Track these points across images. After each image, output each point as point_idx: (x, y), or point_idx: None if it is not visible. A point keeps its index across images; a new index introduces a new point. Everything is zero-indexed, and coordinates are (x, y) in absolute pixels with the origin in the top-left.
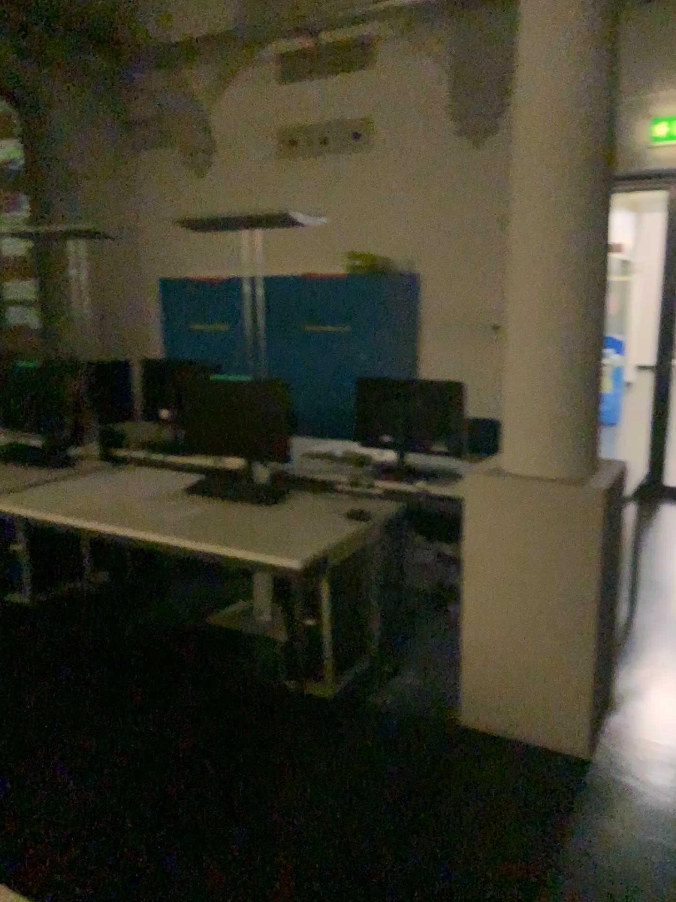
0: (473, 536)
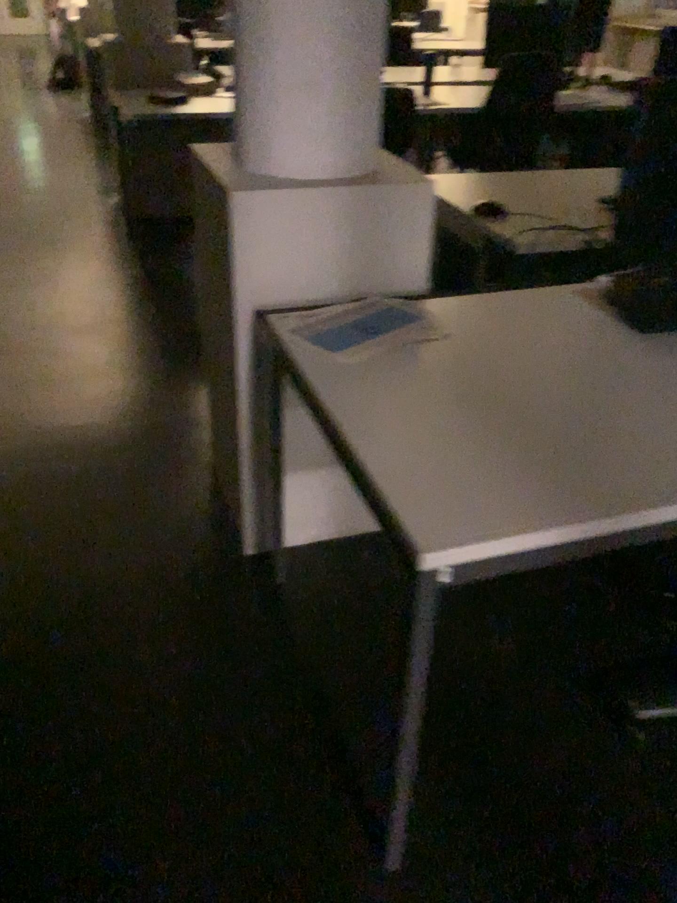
0: None
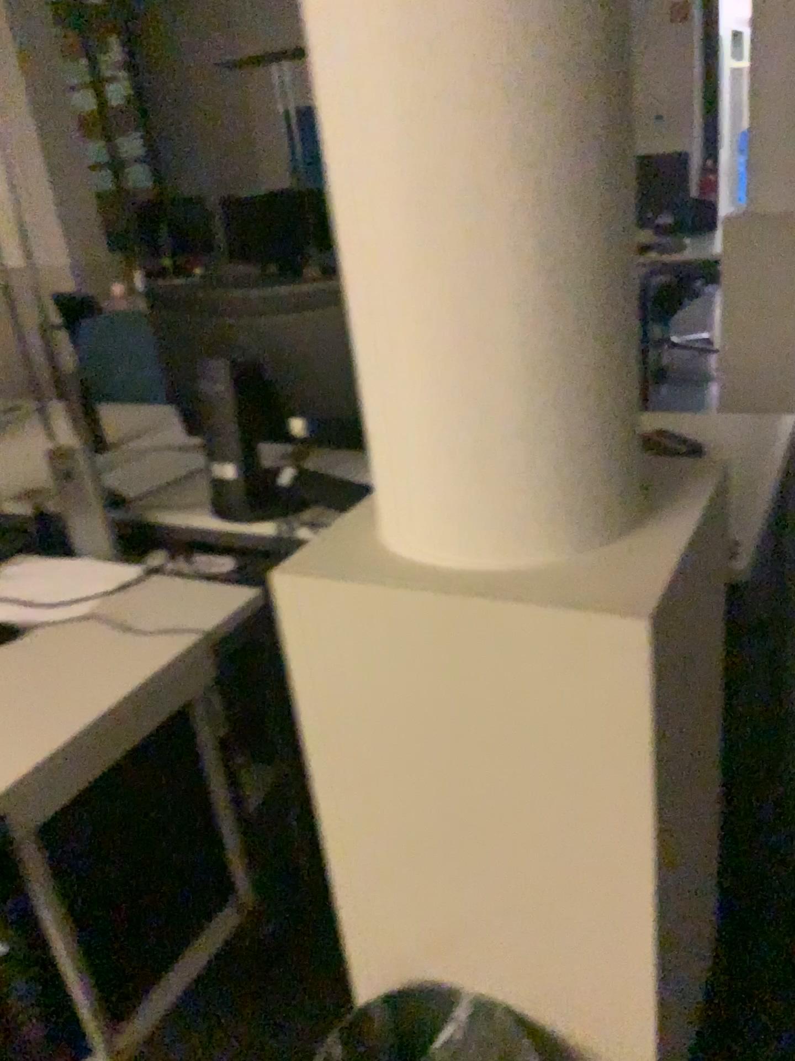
0: (725, 275)
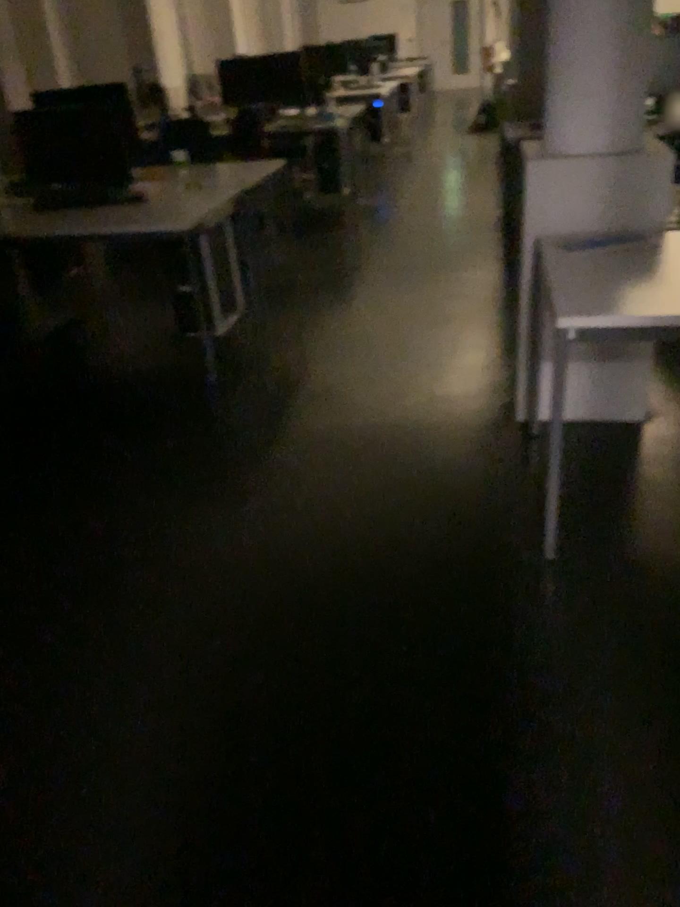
0: None
